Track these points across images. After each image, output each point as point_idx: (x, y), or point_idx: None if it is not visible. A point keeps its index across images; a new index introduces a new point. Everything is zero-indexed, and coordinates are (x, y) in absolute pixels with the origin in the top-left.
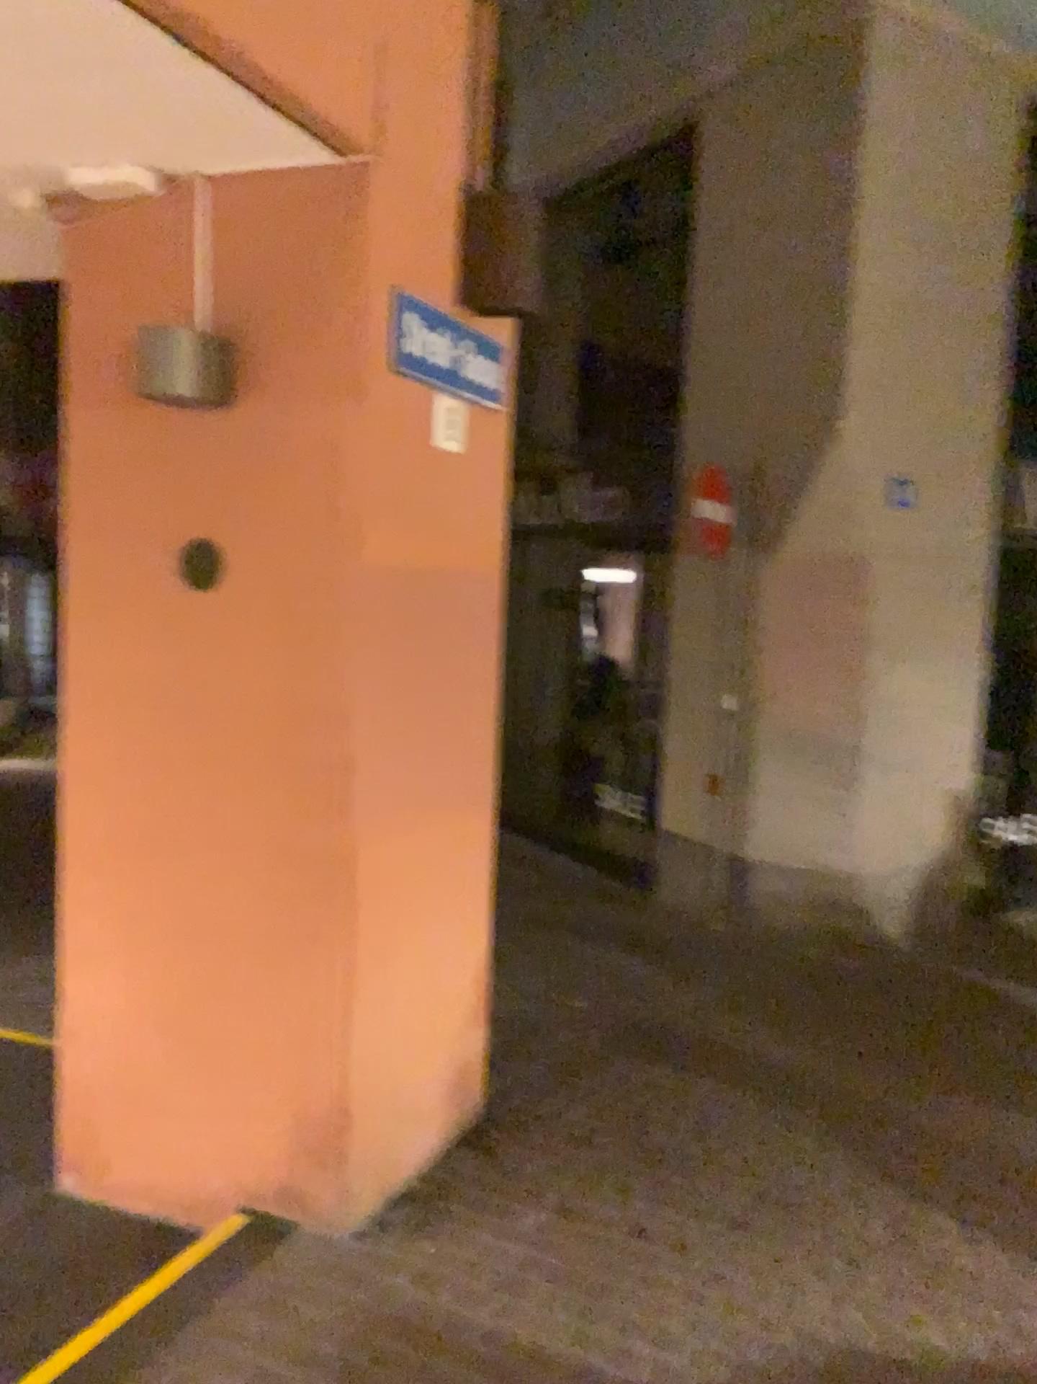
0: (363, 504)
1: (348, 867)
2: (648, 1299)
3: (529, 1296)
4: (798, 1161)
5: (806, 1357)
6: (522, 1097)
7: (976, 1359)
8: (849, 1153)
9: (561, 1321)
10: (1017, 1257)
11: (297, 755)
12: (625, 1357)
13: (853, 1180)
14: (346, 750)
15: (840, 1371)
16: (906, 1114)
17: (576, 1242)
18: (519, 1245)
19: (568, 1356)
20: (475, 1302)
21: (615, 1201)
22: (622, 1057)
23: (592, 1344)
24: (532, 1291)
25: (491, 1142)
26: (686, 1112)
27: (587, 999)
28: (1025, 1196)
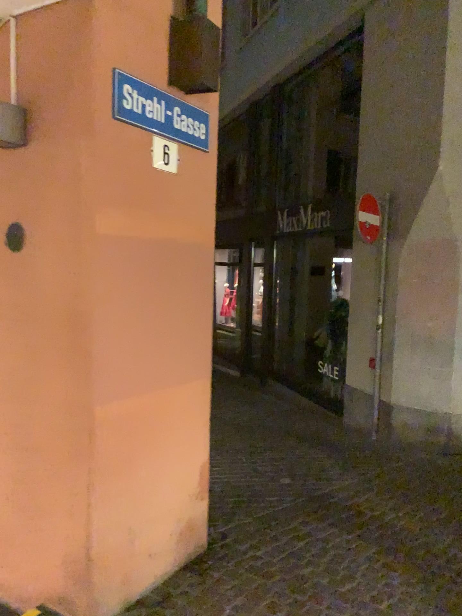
0: (94, 198)
1: (88, 415)
2: None
3: None
4: (387, 597)
5: None
6: (231, 540)
7: None
8: (420, 593)
9: None
10: None
11: (63, 348)
12: None
13: (420, 614)
14: (87, 345)
15: None
16: None
17: None
18: None
19: None
20: None
21: None
22: (297, 517)
23: None
24: None
25: (203, 570)
26: (325, 556)
27: (288, 479)
28: None
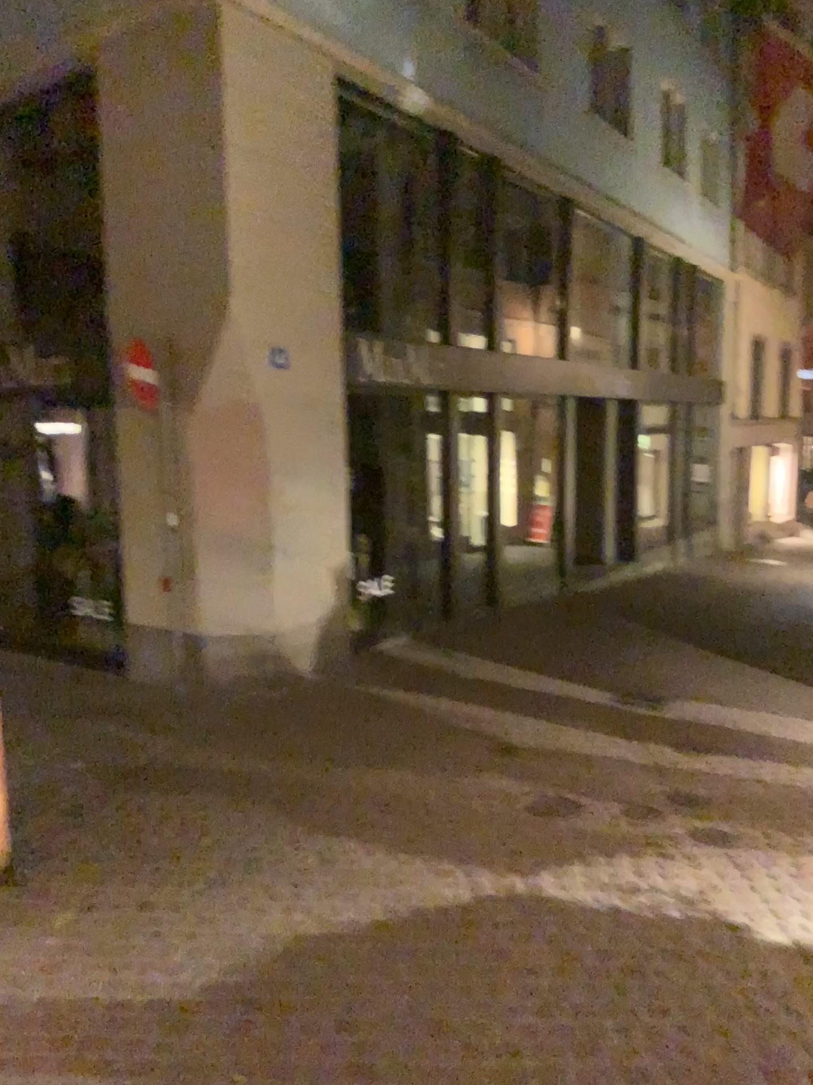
0: None
1: None
2: (156, 944)
3: (66, 968)
4: (252, 832)
5: (268, 948)
6: (39, 839)
7: (373, 917)
8: (286, 818)
9: (92, 977)
10: (395, 853)
11: None
12: (143, 984)
13: (290, 834)
14: None
15: (290, 949)
16: (321, 786)
17: (97, 924)
18: (52, 937)
19: (101, 996)
20: (23, 984)
21: (123, 890)
22: (116, 794)
23: (117, 984)
24: (66, 964)
25: (19, 875)
26: (169, 819)
27: (83, 759)
28: (397, 817)
